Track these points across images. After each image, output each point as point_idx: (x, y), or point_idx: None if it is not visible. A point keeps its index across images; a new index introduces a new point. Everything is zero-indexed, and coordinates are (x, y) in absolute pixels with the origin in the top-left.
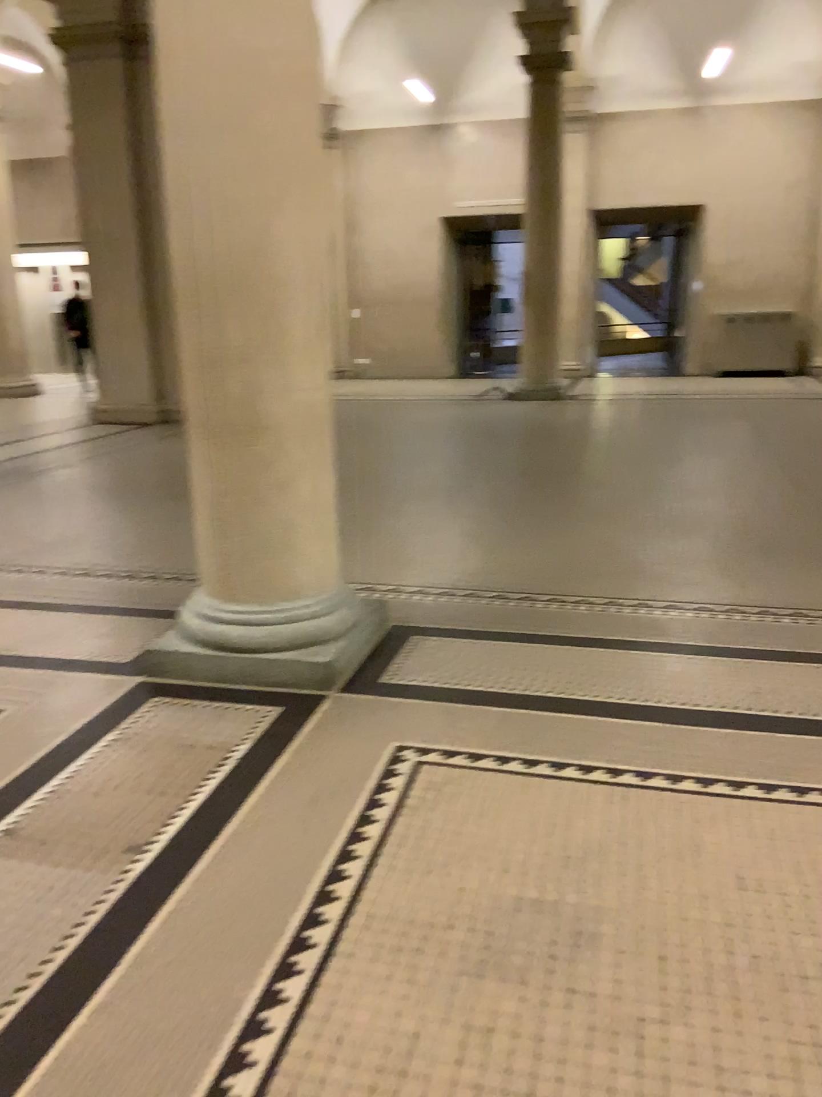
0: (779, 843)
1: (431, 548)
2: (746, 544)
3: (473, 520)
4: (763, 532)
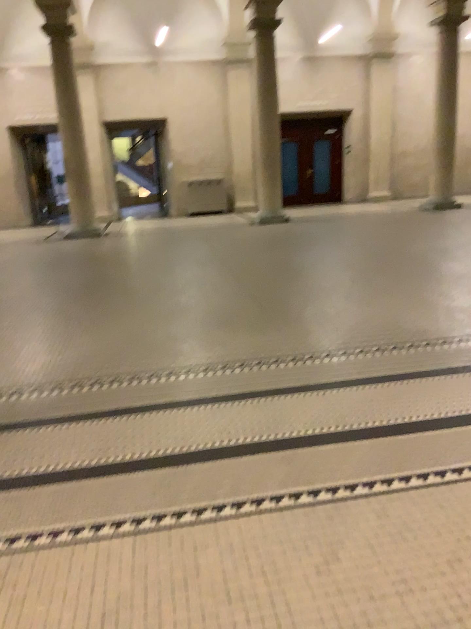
0: (252, 566)
1: (4, 361)
2: (212, 325)
3: (36, 334)
4: (221, 316)
